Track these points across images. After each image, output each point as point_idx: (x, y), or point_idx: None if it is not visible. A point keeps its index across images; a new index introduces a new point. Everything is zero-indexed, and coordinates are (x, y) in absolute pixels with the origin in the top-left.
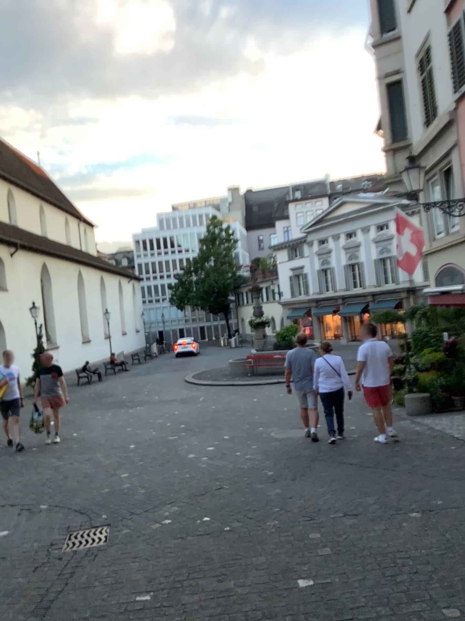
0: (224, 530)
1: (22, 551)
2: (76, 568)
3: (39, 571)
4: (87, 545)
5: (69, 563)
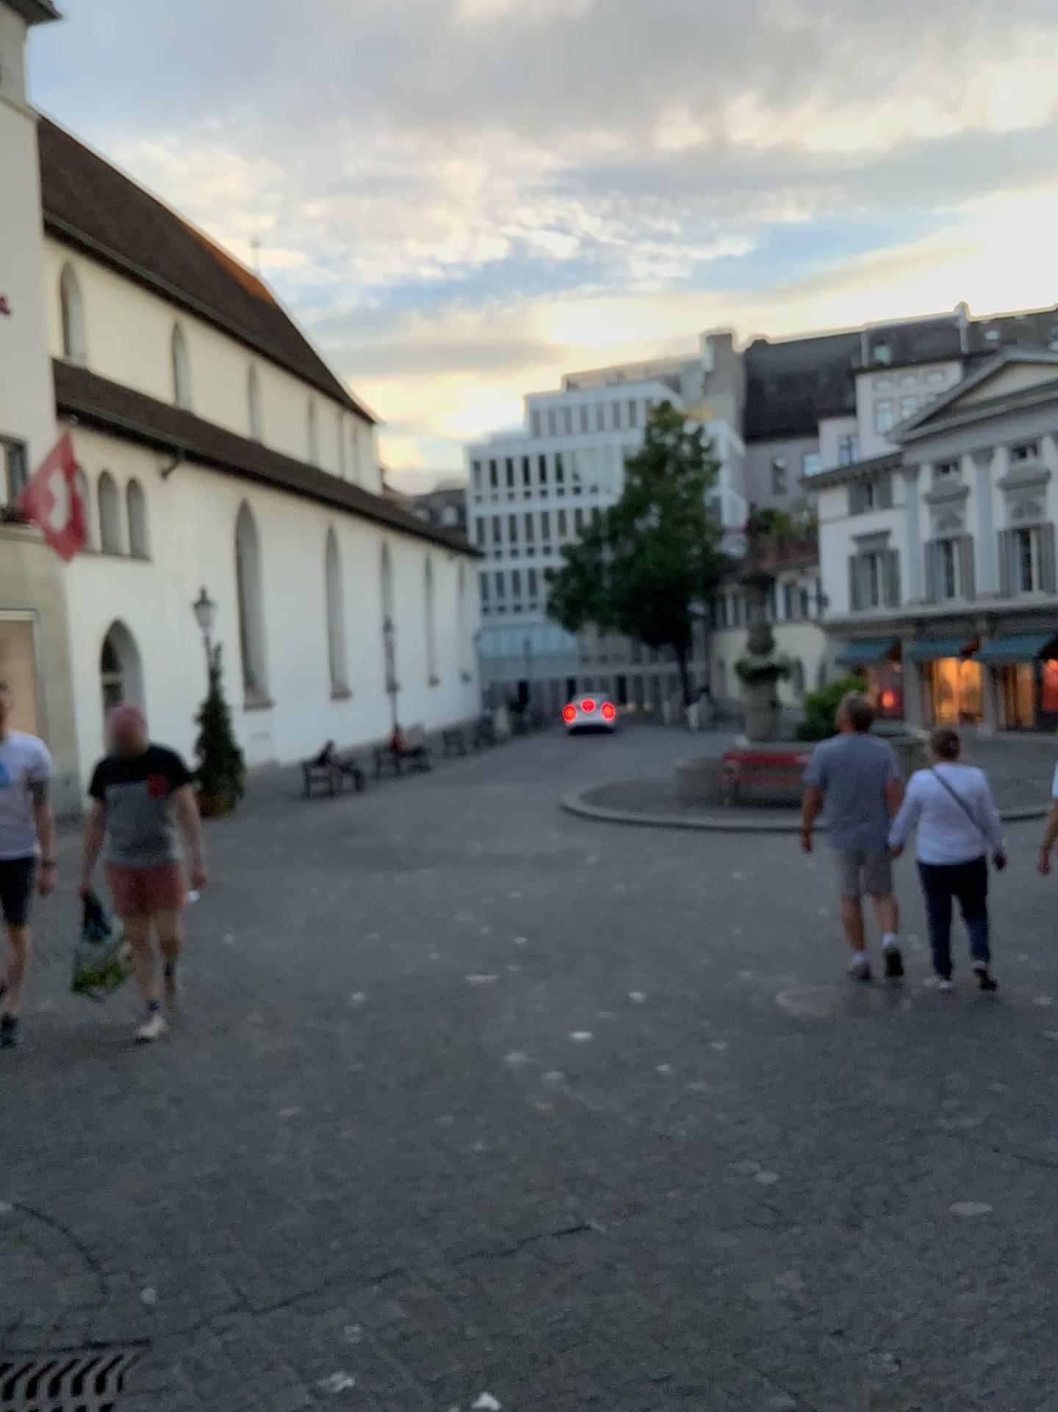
0: None
1: None
2: None
3: None
4: None
5: None
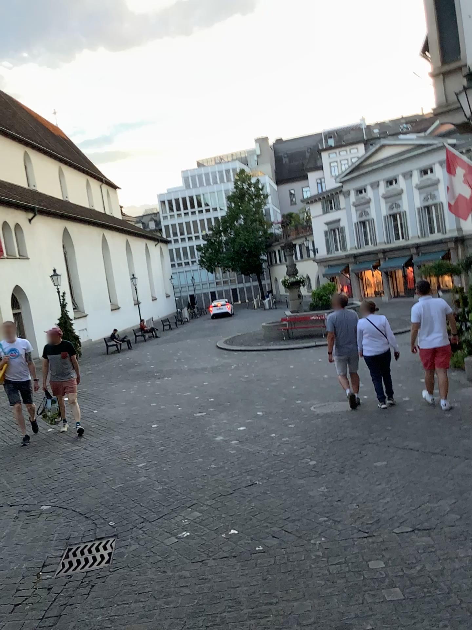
0: (256, 551)
1: (5, 577)
2: (63, 610)
3: (18, 612)
4: (83, 570)
5: (55, 599)
